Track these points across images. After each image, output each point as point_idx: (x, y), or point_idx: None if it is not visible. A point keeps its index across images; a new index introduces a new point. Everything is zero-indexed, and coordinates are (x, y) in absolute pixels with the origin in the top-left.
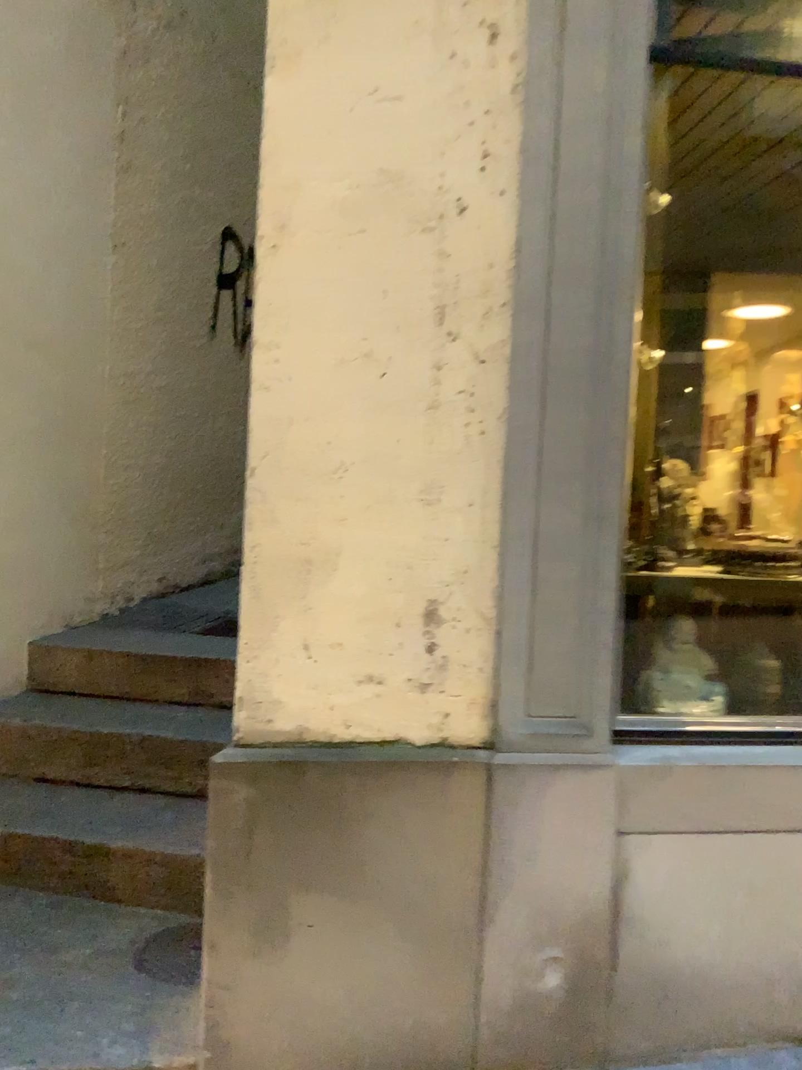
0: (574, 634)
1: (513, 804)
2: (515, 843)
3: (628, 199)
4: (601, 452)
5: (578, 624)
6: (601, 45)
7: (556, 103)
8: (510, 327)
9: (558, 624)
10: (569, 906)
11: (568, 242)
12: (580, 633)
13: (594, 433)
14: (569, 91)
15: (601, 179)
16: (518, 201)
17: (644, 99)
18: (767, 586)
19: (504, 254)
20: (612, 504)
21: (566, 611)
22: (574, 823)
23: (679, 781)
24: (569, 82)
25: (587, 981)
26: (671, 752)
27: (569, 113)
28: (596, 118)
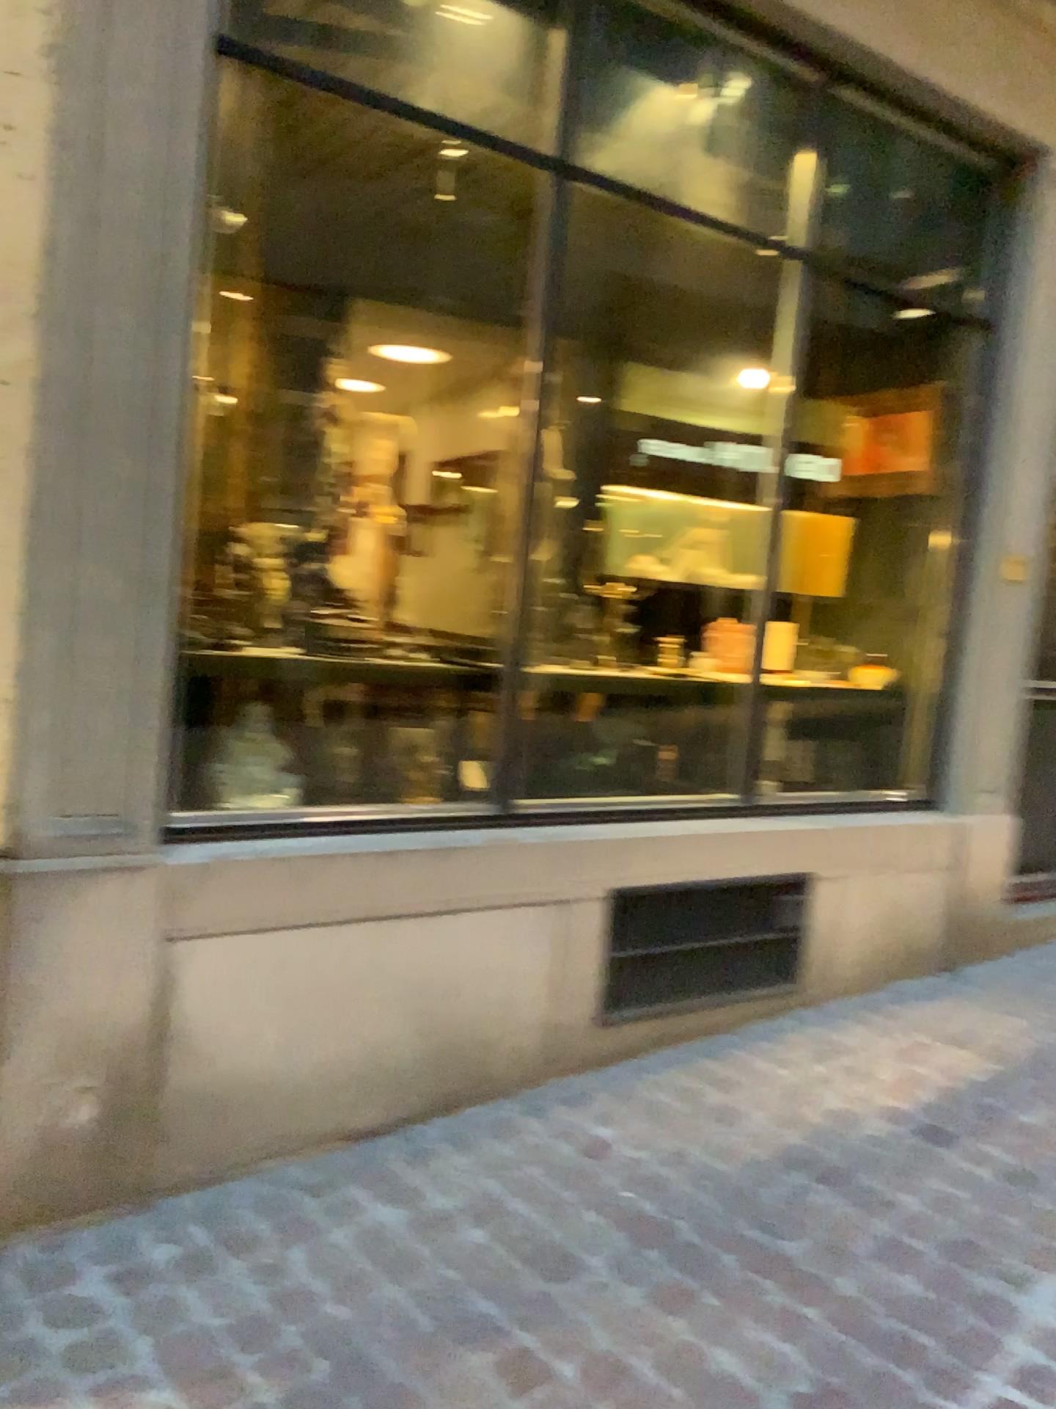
0: (113, 714)
1: (34, 910)
2: (35, 955)
3: (186, 216)
4: (150, 507)
5: (118, 703)
6: (157, 27)
7: (100, 83)
8: (39, 346)
9: (94, 702)
10: (101, 1019)
11: (113, 254)
12: (120, 712)
13: (140, 484)
14: (116, 73)
15: (155, 188)
16: (50, 194)
17: (207, 103)
18: (340, 667)
19: (31, 256)
20: (159, 567)
21: (104, 687)
22: (109, 926)
23: (230, 872)
24: (118, 63)
25: (121, 1099)
26: (223, 842)
27: (117, 99)
28: (150, 113)
